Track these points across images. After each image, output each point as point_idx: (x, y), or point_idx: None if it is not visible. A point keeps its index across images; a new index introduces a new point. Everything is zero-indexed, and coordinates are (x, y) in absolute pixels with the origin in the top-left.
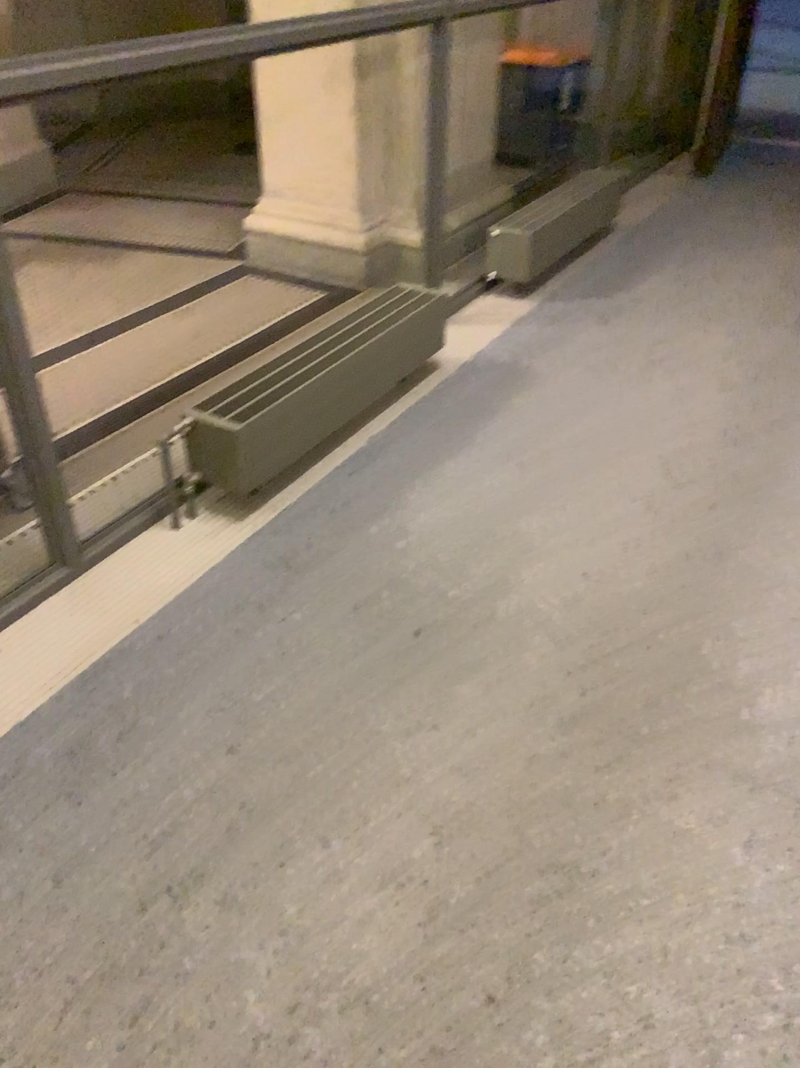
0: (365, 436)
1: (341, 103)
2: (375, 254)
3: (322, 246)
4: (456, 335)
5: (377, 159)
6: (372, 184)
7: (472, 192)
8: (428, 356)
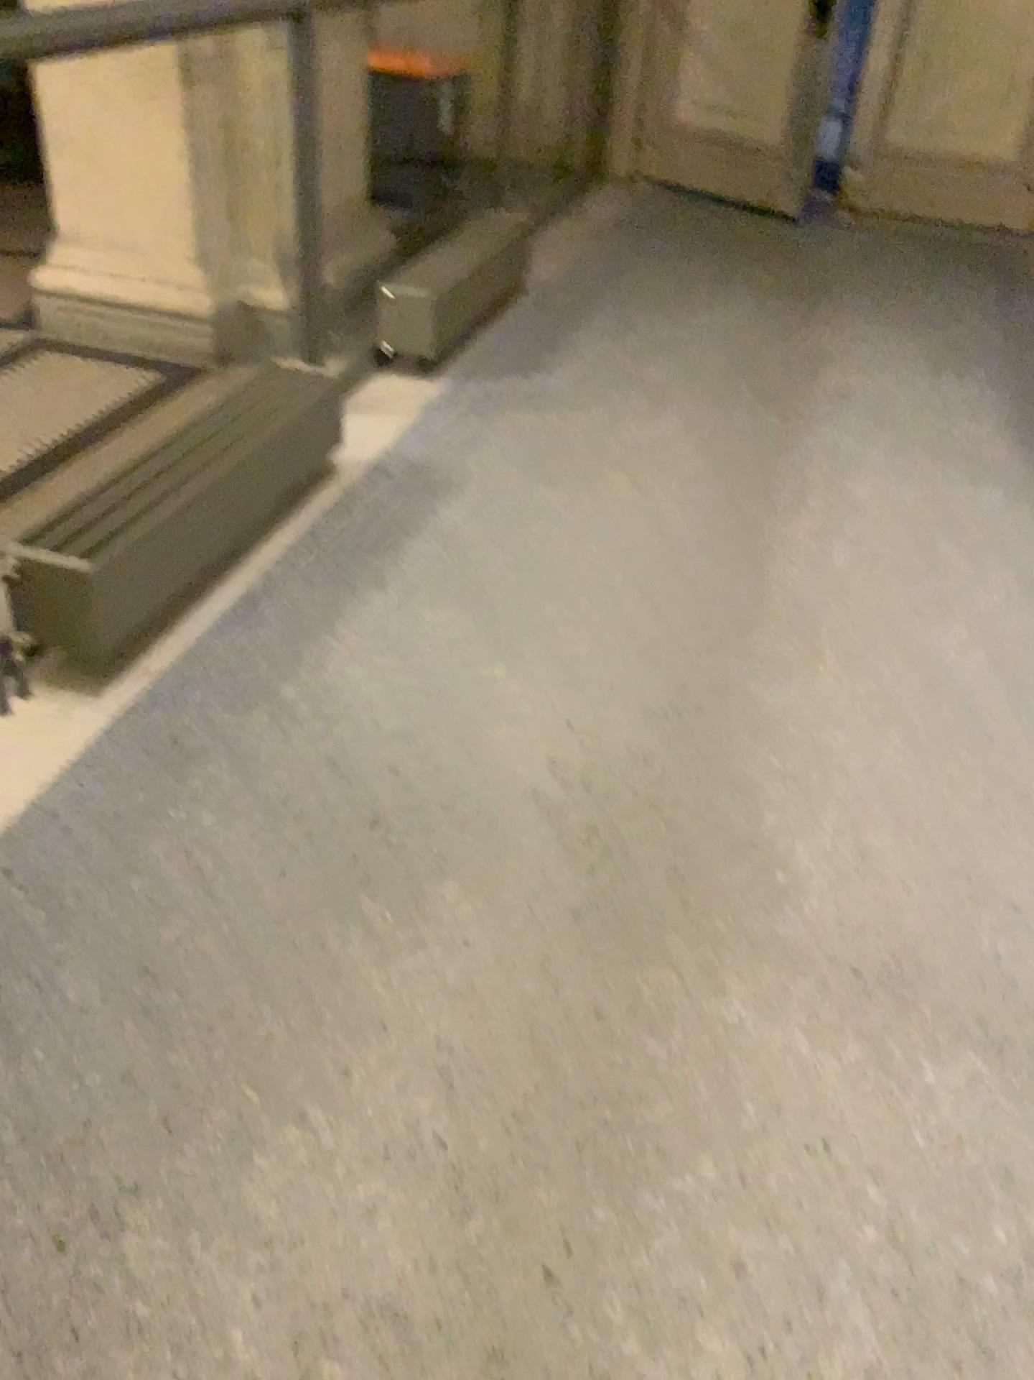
0: (262, 560)
1: (163, 116)
2: (226, 320)
3: (149, 311)
4: (355, 423)
5: (218, 193)
6: (214, 226)
7: (347, 238)
8: (328, 451)
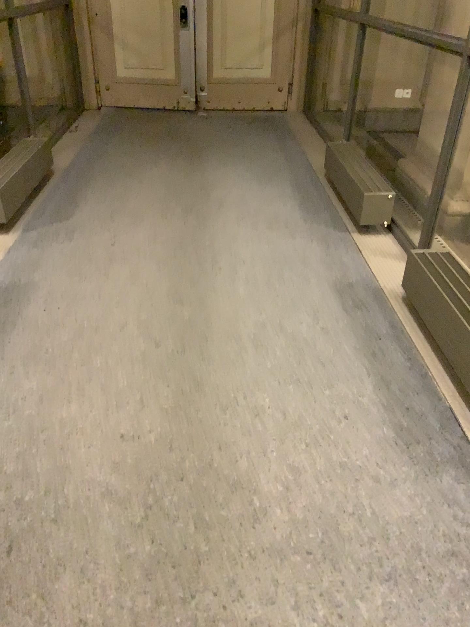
0: None
1: None
2: None
3: None
4: None
5: None
6: None
7: None
8: None
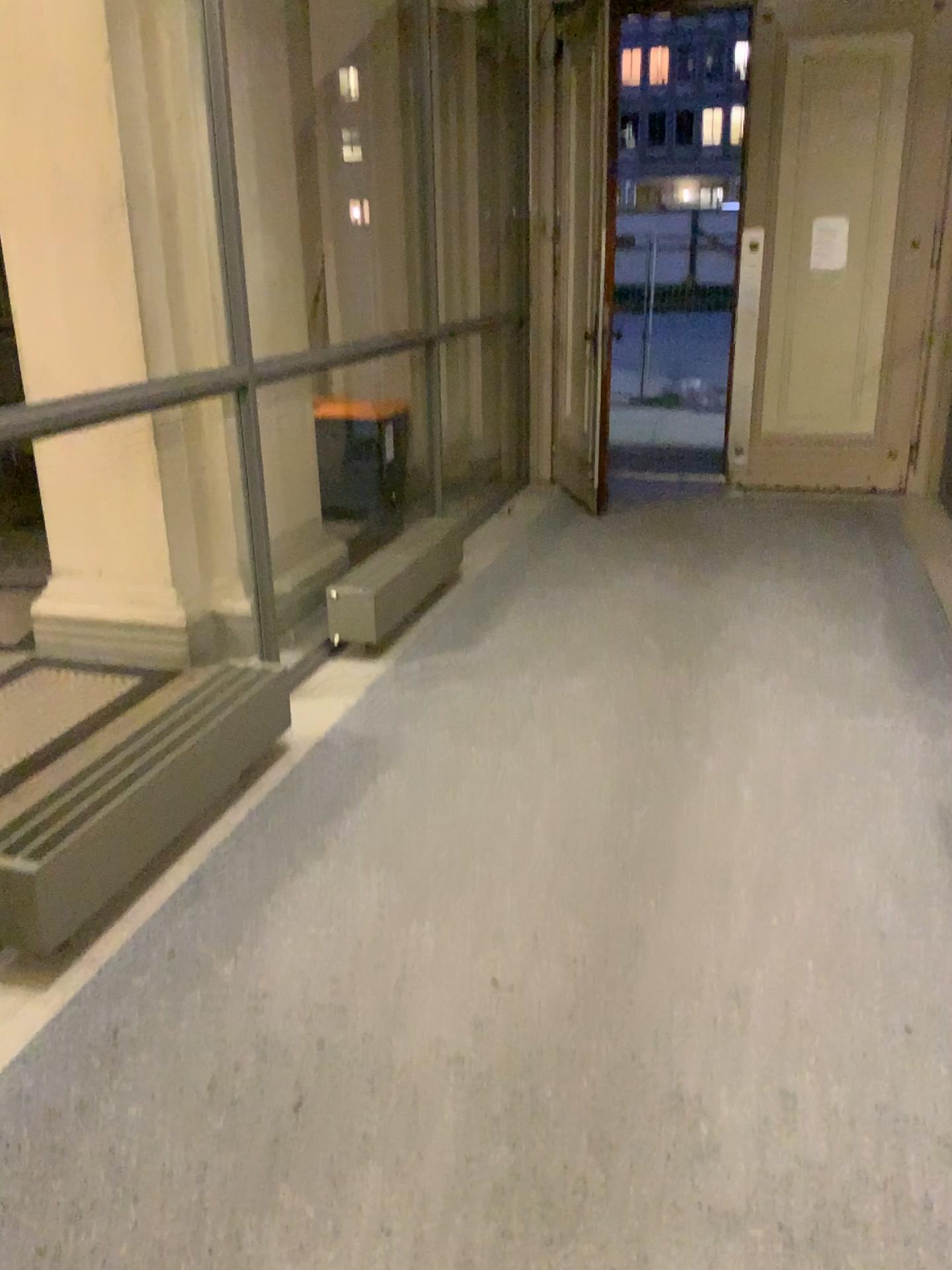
0: (207, 847)
1: (143, 468)
2: (198, 627)
3: (132, 625)
4: (306, 709)
5: (190, 524)
6: (187, 551)
7: (305, 550)
8: (275, 738)
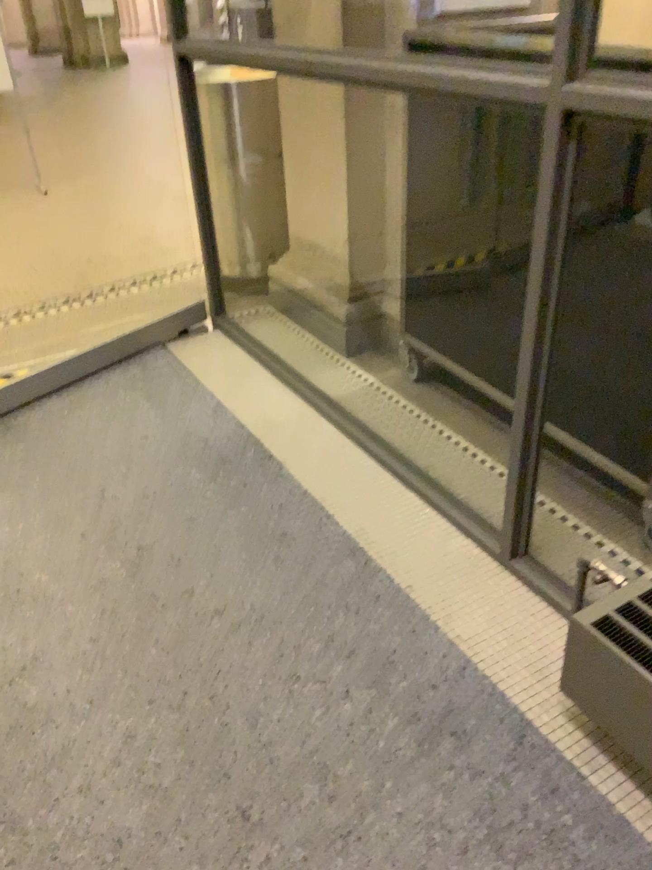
0: None
1: None
2: None
3: None
4: None
5: None
6: None
7: None
8: None
